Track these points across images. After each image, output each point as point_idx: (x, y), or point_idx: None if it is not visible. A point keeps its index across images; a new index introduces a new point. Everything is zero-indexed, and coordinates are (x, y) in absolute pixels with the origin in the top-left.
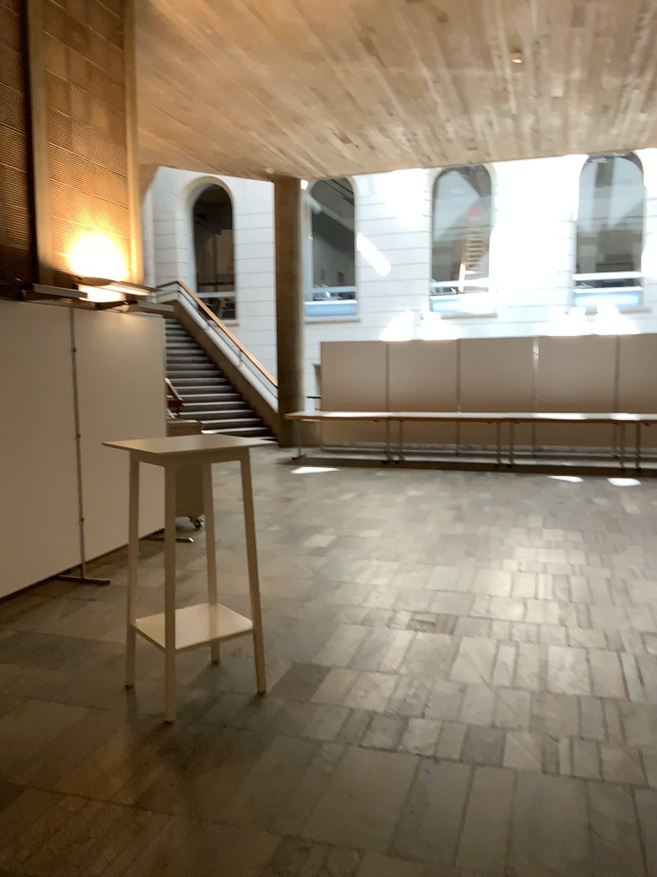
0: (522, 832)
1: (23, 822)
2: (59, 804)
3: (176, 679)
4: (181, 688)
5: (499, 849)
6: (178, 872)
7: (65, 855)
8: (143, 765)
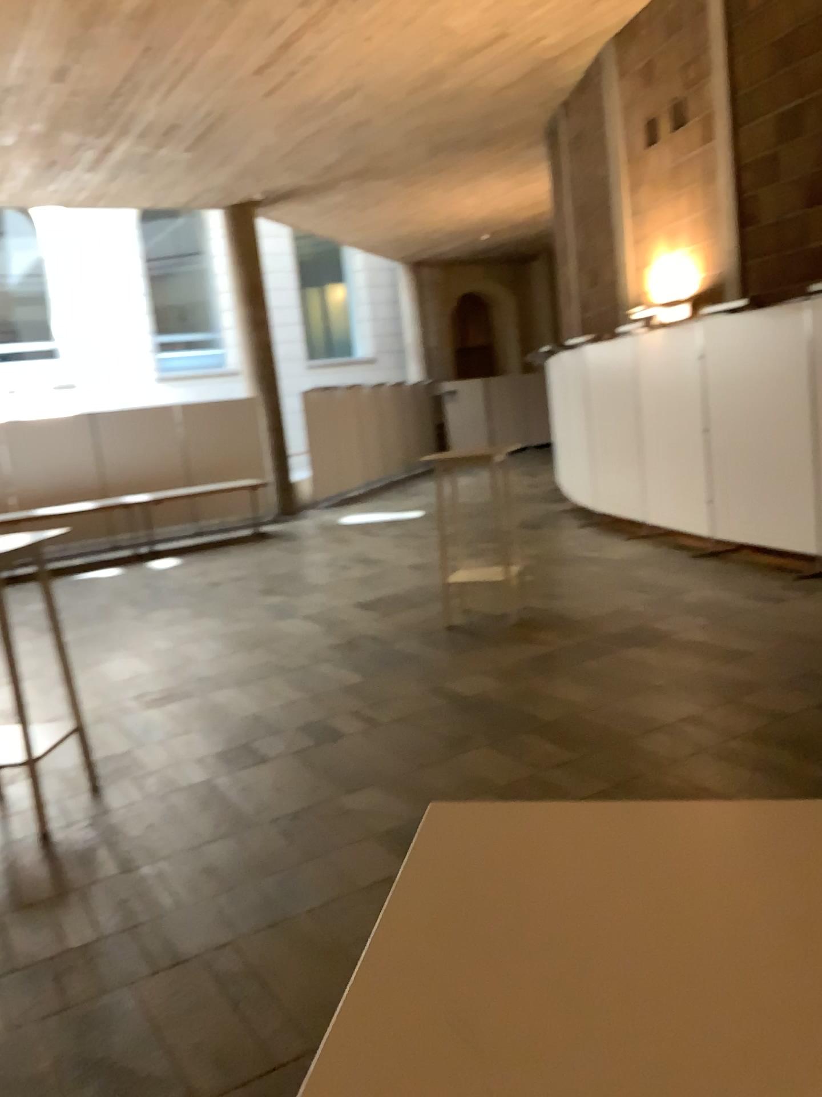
0: (411, 753)
1: (58, 926)
2: (66, 907)
3: (8, 811)
4: (19, 817)
5: (412, 763)
6: (242, 870)
7: (137, 915)
8: (95, 857)
